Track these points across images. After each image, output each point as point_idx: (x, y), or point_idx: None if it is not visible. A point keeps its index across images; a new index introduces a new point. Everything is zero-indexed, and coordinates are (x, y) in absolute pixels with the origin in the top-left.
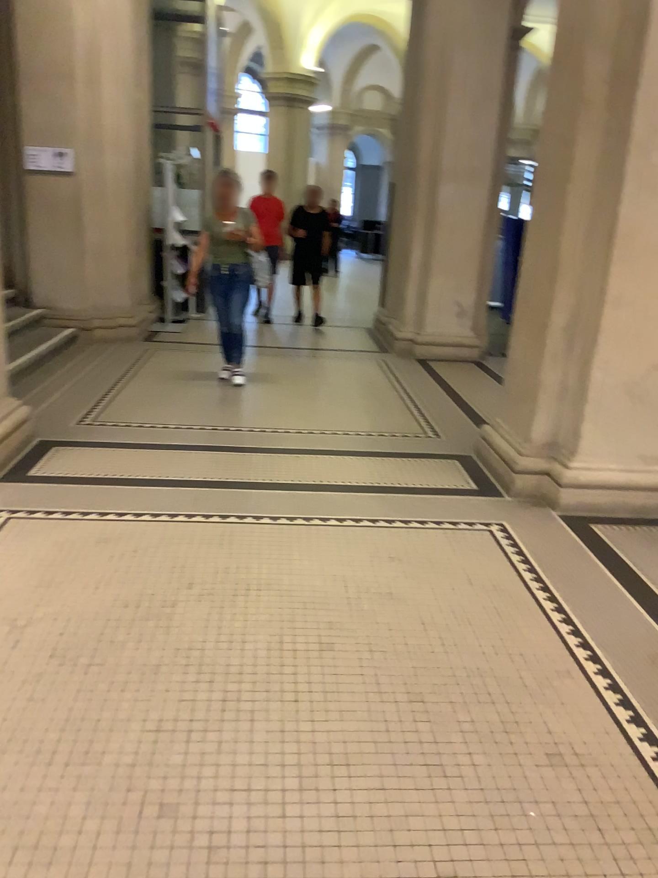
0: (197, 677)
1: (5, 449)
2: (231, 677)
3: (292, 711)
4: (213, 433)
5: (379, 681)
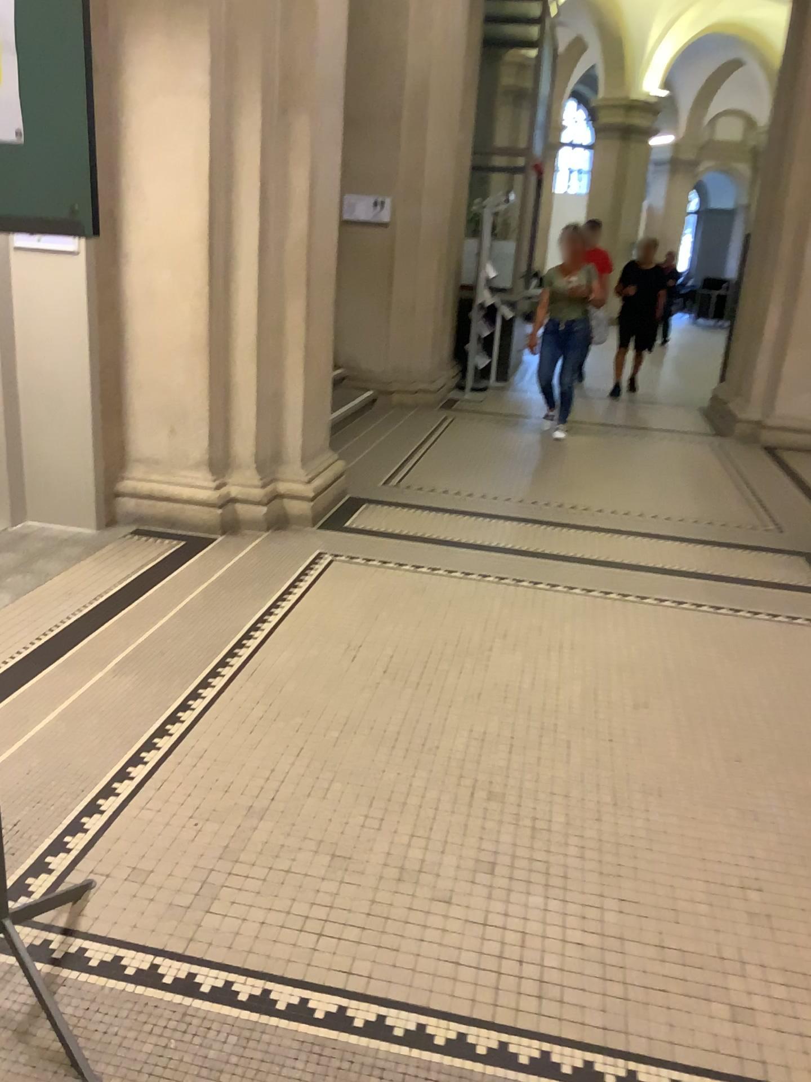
0: (513, 715)
1: (318, 500)
2: (546, 720)
3: (606, 756)
4: (521, 506)
5: (696, 746)
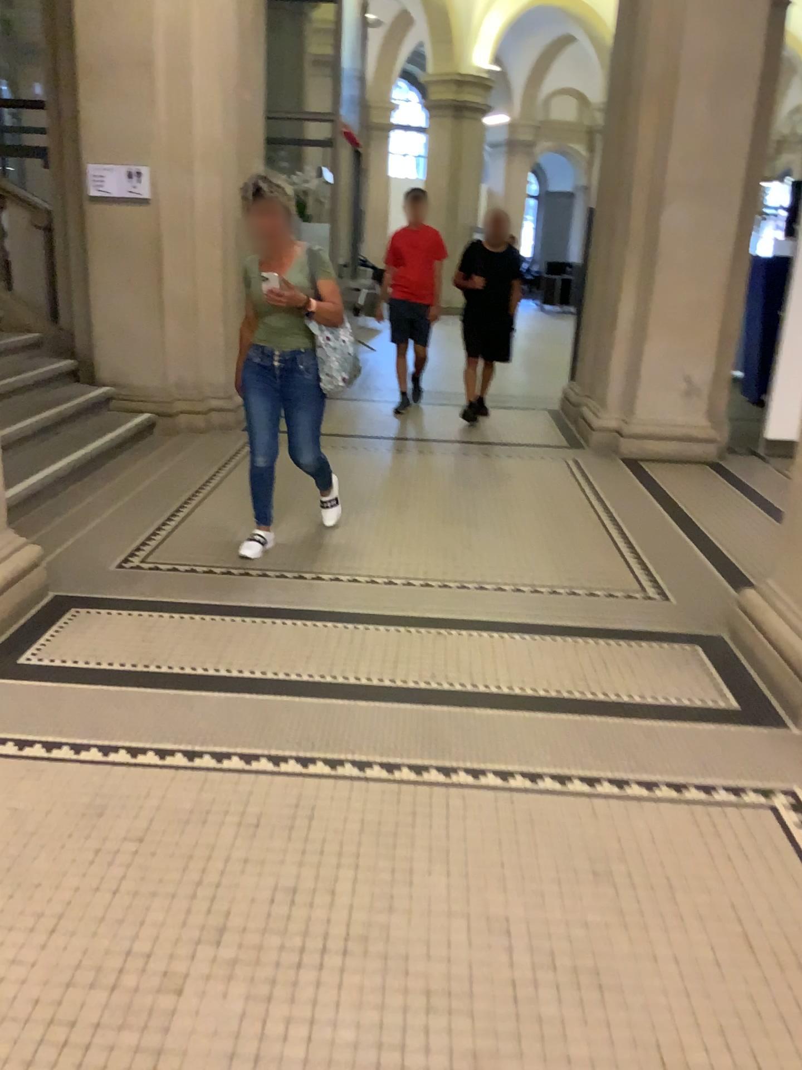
0: None
1: None
2: None
3: None
4: (313, 584)
5: None
